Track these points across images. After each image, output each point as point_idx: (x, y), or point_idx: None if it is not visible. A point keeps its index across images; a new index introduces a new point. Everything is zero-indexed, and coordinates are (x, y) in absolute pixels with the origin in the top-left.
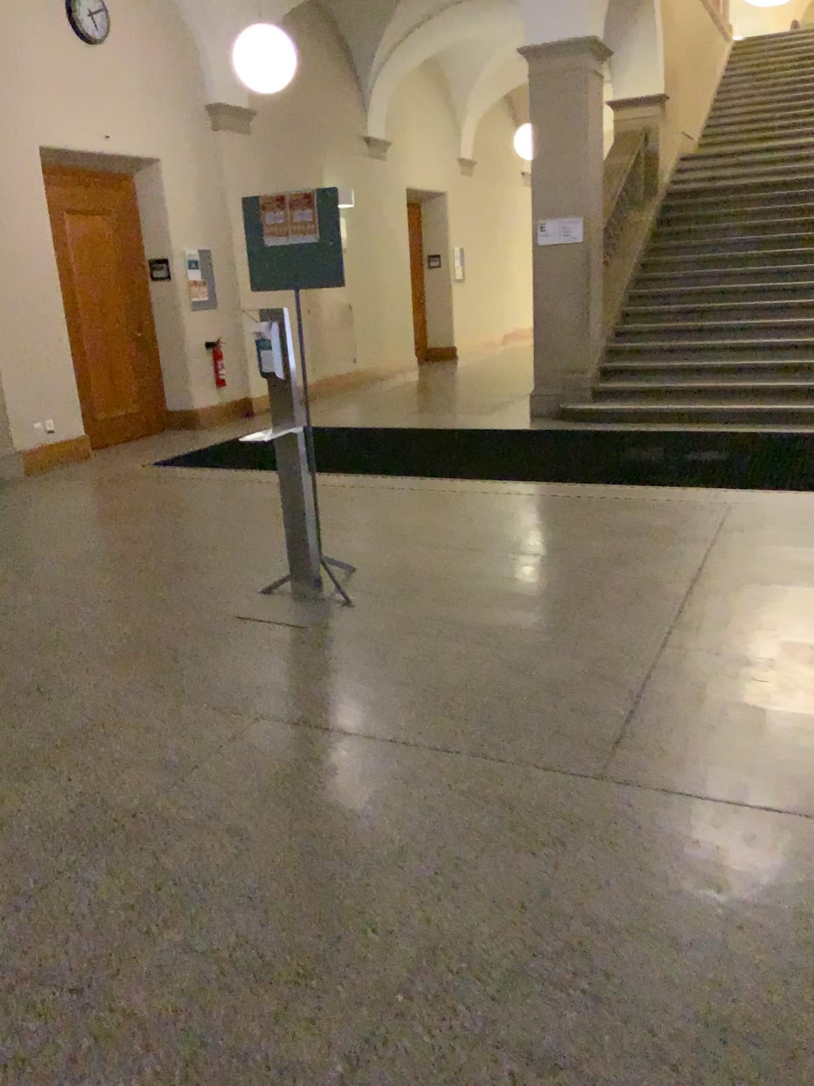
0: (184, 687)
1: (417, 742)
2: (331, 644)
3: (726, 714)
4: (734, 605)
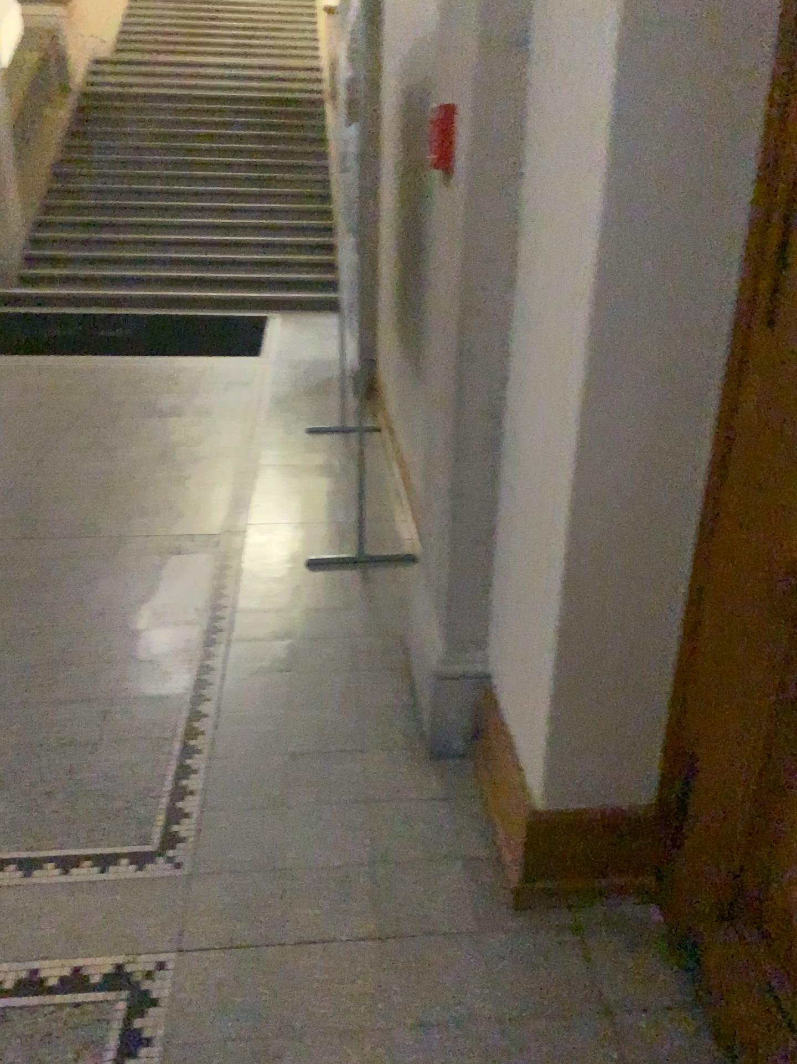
0: None
1: None
2: None
3: (72, 493)
4: (102, 432)
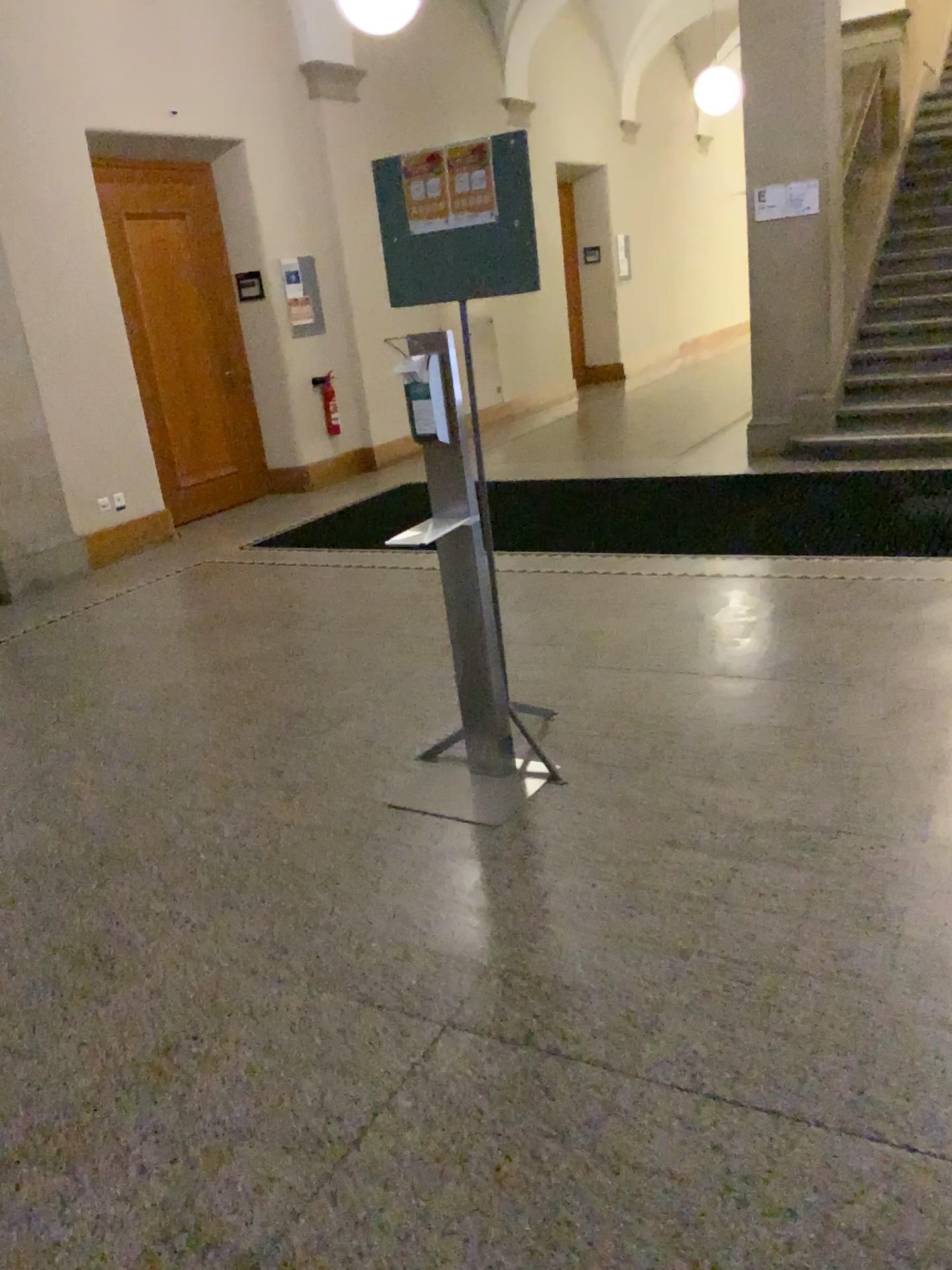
0: (320, 955)
1: (740, 1100)
2: (543, 864)
3: None
4: None
